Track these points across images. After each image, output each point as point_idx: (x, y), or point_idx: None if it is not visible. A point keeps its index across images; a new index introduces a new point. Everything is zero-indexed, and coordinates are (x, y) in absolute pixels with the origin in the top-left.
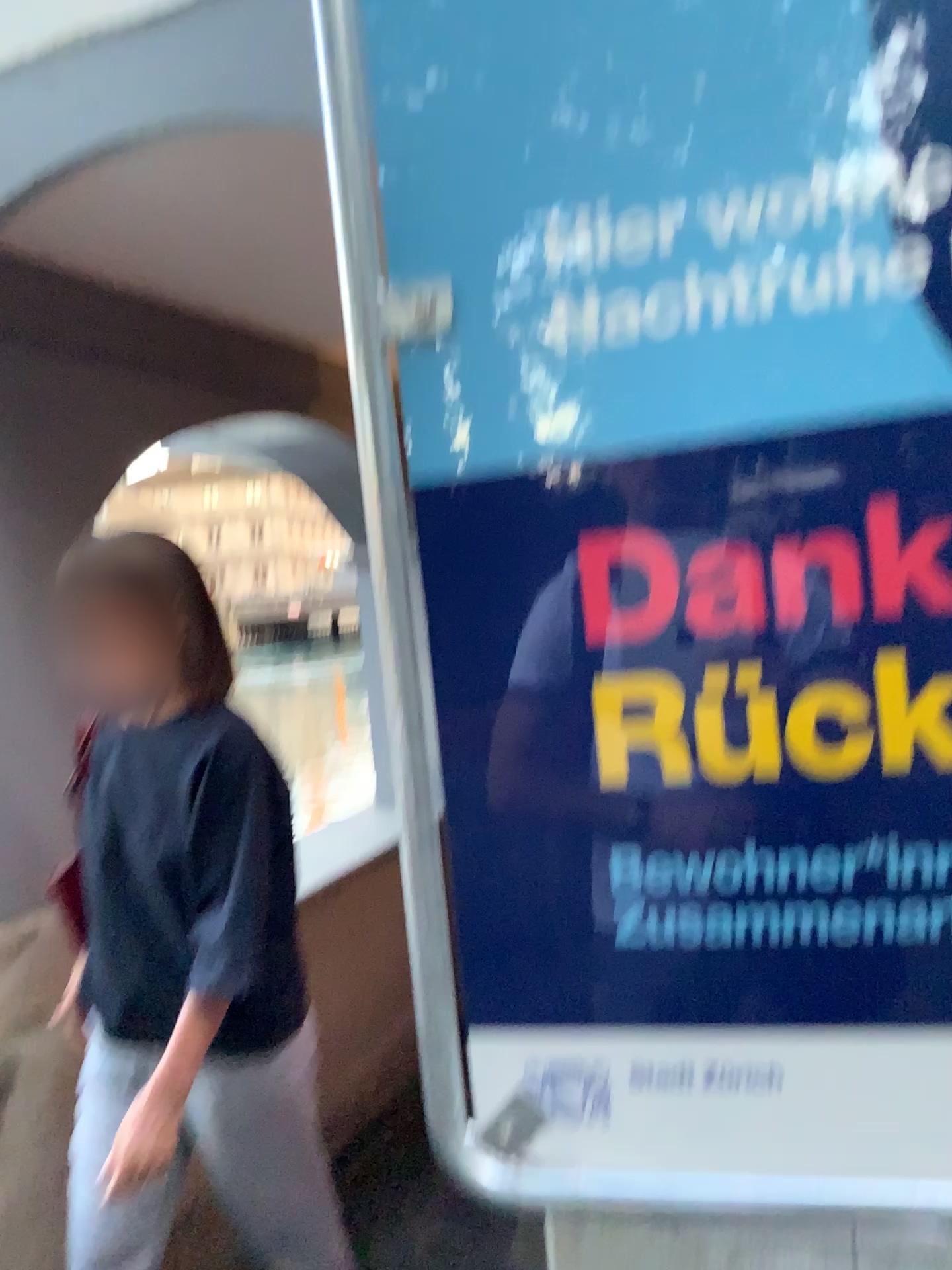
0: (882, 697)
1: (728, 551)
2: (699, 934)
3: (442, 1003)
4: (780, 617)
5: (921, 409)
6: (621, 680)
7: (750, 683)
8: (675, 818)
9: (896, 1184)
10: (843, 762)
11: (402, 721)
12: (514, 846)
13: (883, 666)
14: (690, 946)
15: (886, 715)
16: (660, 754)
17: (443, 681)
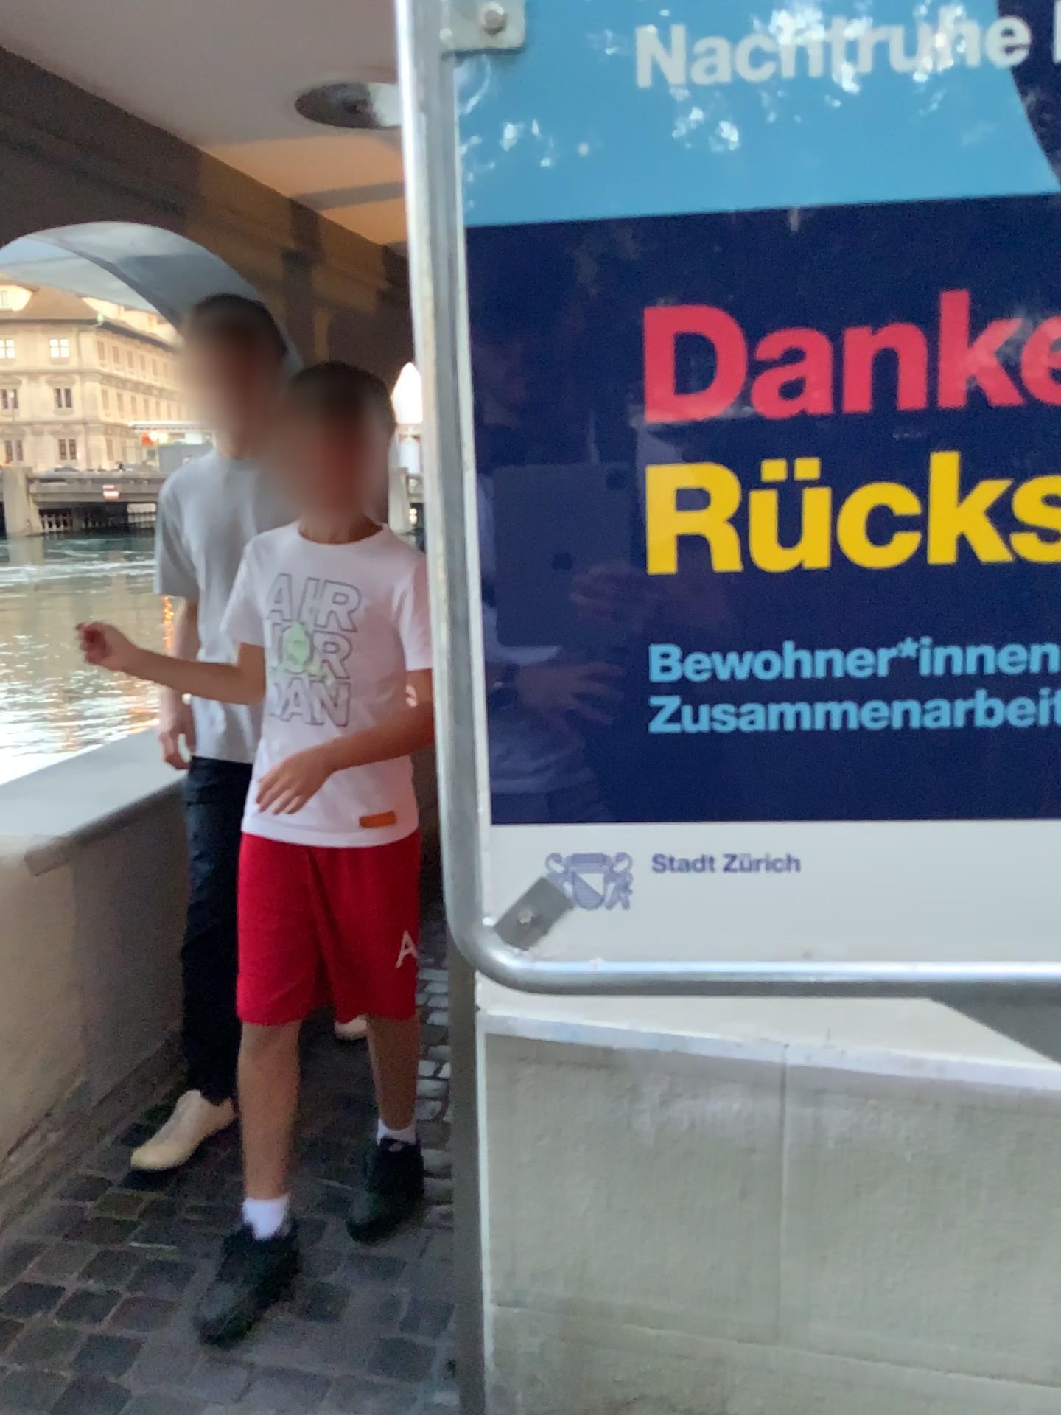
0: (932, 493)
1: (795, 334)
2: (730, 729)
3: (462, 799)
4: (841, 407)
5: (1003, 196)
6: (672, 467)
7: (805, 474)
8: (717, 612)
9: (897, 960)
10: (888, 558)
11: (435, 503)
12: (548, 639)
13: (937, 462)
14: (721, 740)
15: (934, 512)
16: (706, 546)
17: (482, 461)
